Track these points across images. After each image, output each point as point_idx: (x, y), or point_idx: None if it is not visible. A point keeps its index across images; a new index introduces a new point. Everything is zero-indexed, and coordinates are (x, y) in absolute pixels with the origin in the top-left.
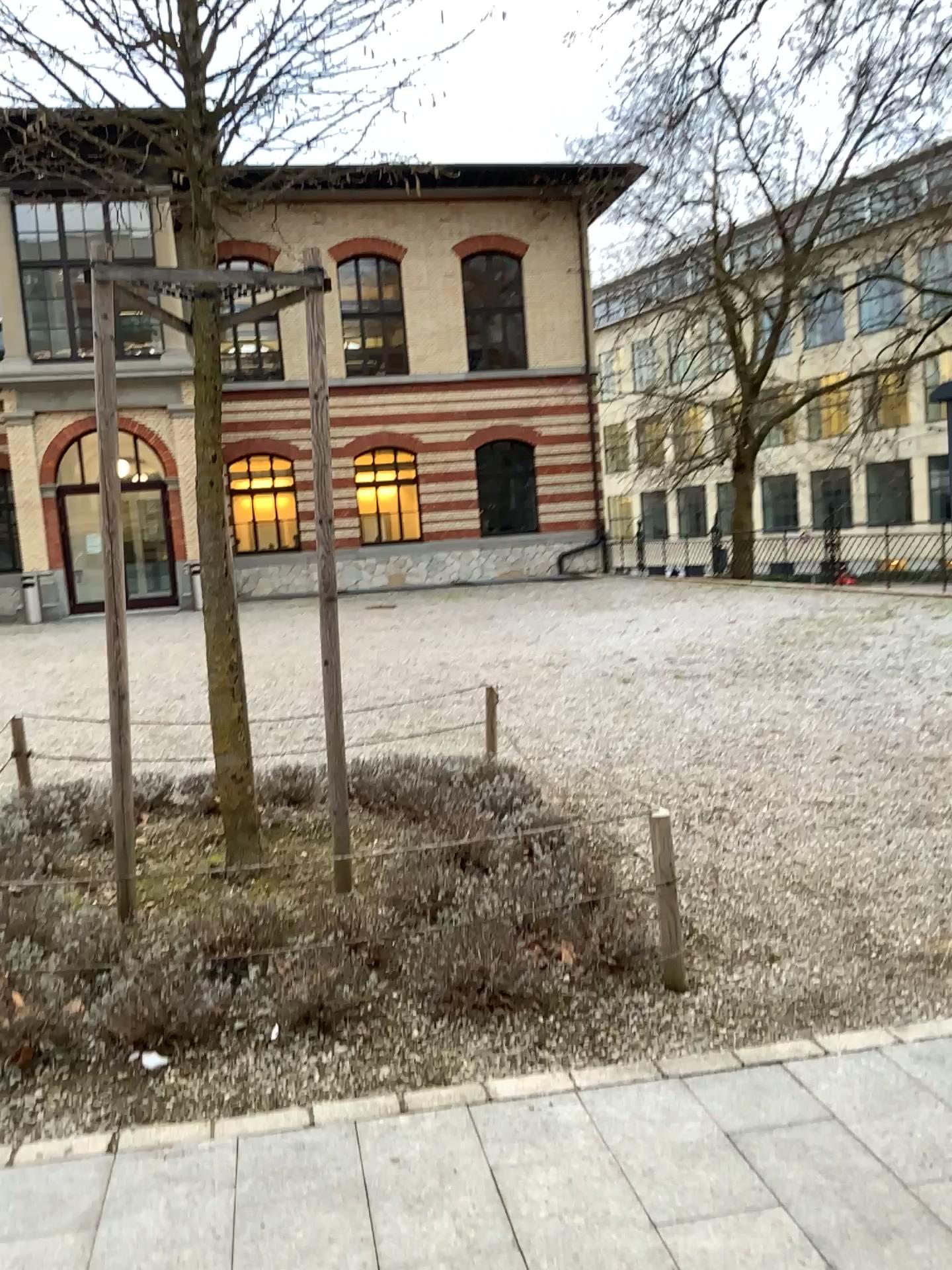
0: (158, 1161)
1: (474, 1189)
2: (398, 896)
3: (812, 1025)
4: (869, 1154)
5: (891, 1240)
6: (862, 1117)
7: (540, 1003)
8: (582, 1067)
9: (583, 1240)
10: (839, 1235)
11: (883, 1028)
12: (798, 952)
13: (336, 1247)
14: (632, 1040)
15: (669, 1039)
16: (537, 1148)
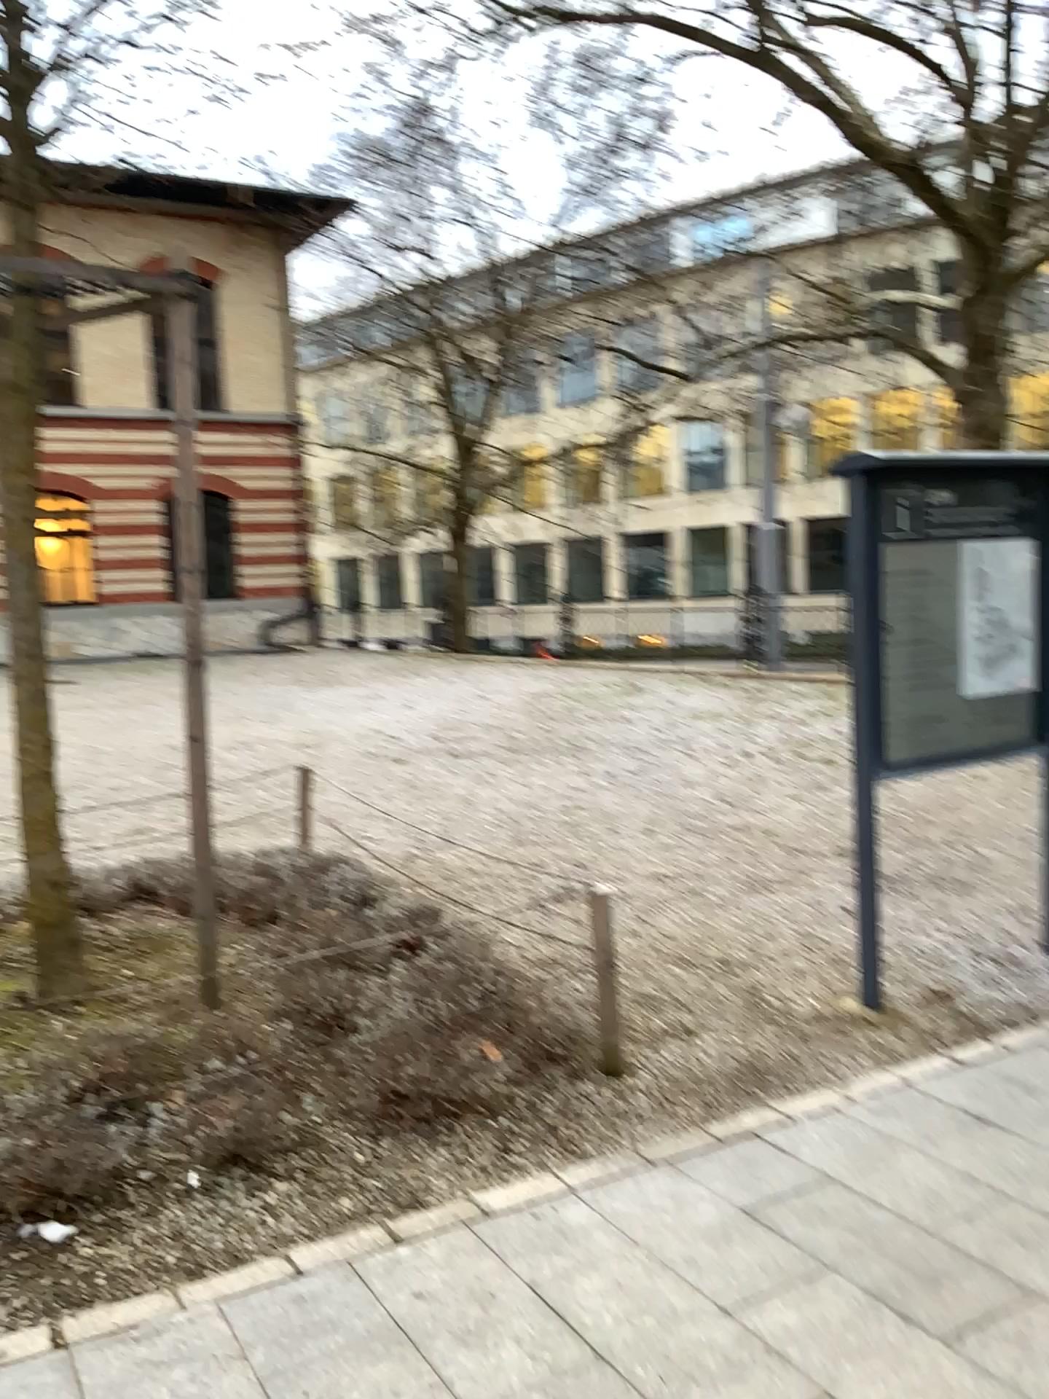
0: (138, 1345)
1: (527, 1308)
2: (291, 1006)
3: (767, 1094)
4: (884, 1207)
5: (947, 1282)
6: (861, 1174)
7: (488, 1106)
8: (568, 1166)
9: (669, 1338)
10: (902, 1286)
11: (834, 1088)
12: (717, 1025)
13: (411, 1397)
14: (602, 1131)
15: (639, 1126)
16: (569, 1255)
